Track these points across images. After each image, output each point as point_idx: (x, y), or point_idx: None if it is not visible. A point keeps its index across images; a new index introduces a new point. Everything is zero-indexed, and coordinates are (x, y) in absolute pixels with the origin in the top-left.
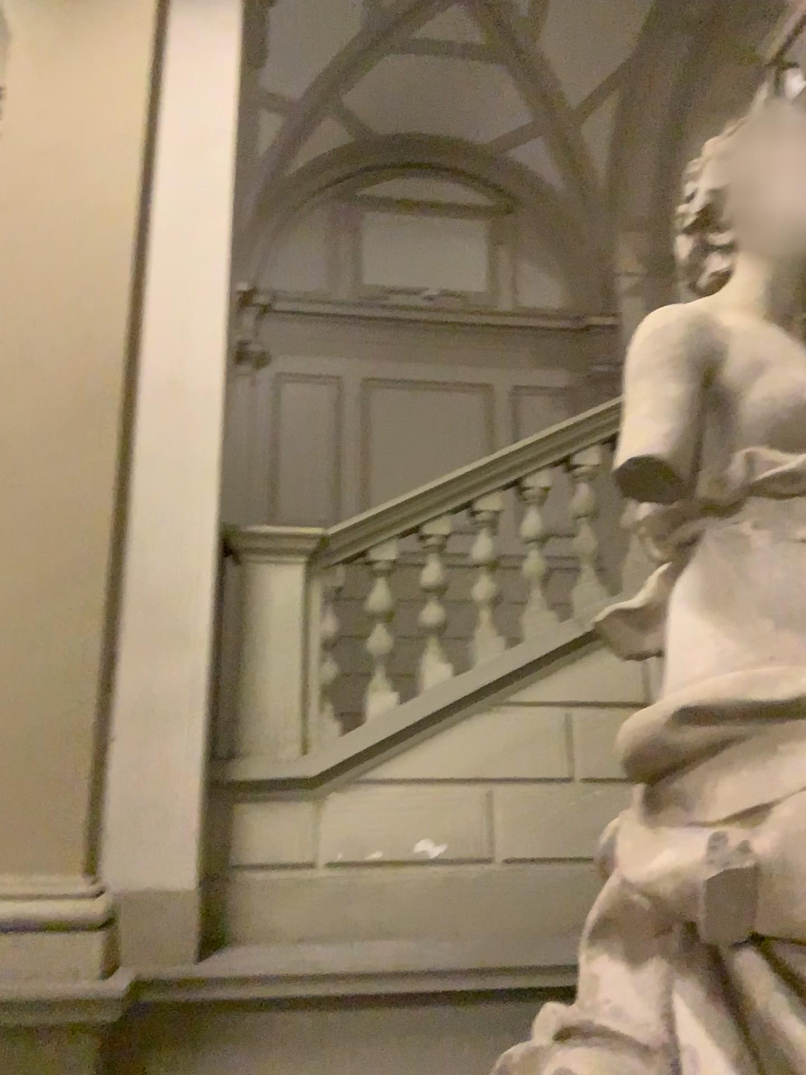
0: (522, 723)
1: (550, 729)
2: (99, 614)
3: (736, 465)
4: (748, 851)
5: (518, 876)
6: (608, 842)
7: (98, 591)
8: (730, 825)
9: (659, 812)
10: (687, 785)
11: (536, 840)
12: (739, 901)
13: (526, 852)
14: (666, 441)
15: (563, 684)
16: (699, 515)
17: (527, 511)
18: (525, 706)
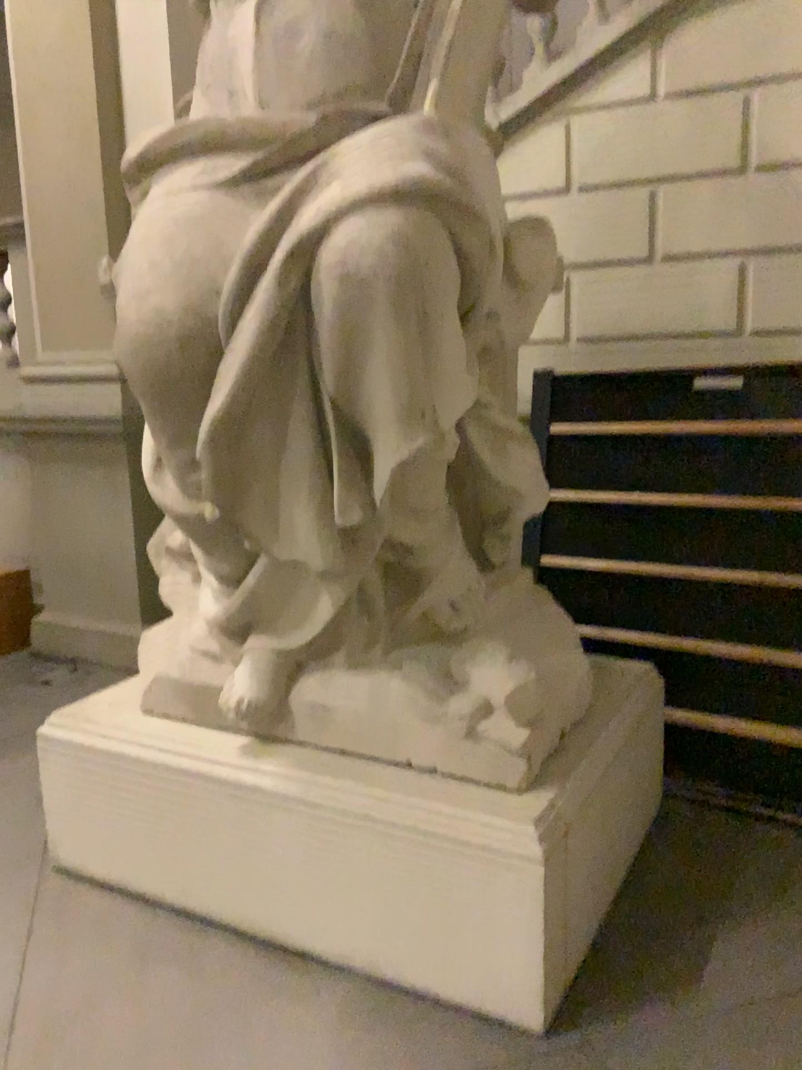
0: None
1: None
2: (108, 174)
3: None
4: None
5: None
6: None
7: (104, 156)
8: None
9: None
10: None
11: None
12: None
13: None
14: None
15: None
16: None
17: None
18: None
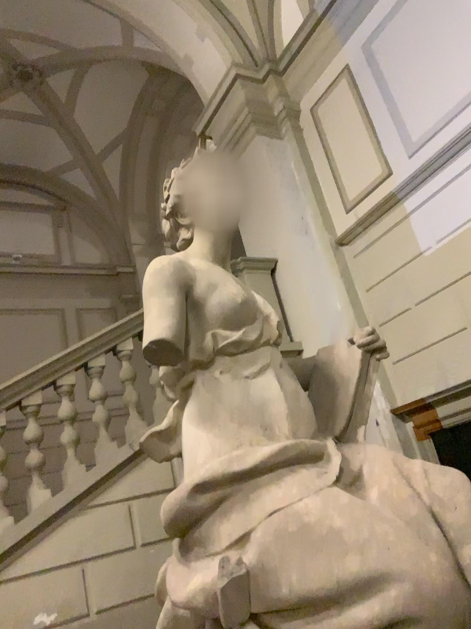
0: (100, 518)
1: (118, 517)
2: None
3: (208, 340)
4: (242, 564)
5: (107, 622)
6: (162, 581)
7: None
8: (230, 551)
9: (190, 553)
10: (204, 532)
11: (116, 593)
12: (242, 597)
13: (110, 604)
14: (169, 330)
15: (123, 487)
16: (192, 370)
17: (91, 382)
18: (101, 506)
